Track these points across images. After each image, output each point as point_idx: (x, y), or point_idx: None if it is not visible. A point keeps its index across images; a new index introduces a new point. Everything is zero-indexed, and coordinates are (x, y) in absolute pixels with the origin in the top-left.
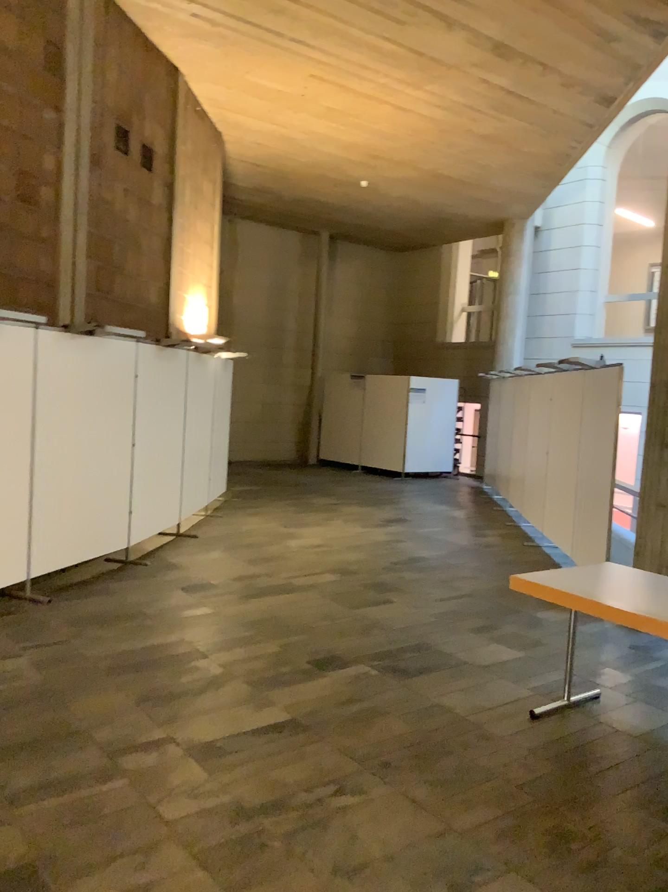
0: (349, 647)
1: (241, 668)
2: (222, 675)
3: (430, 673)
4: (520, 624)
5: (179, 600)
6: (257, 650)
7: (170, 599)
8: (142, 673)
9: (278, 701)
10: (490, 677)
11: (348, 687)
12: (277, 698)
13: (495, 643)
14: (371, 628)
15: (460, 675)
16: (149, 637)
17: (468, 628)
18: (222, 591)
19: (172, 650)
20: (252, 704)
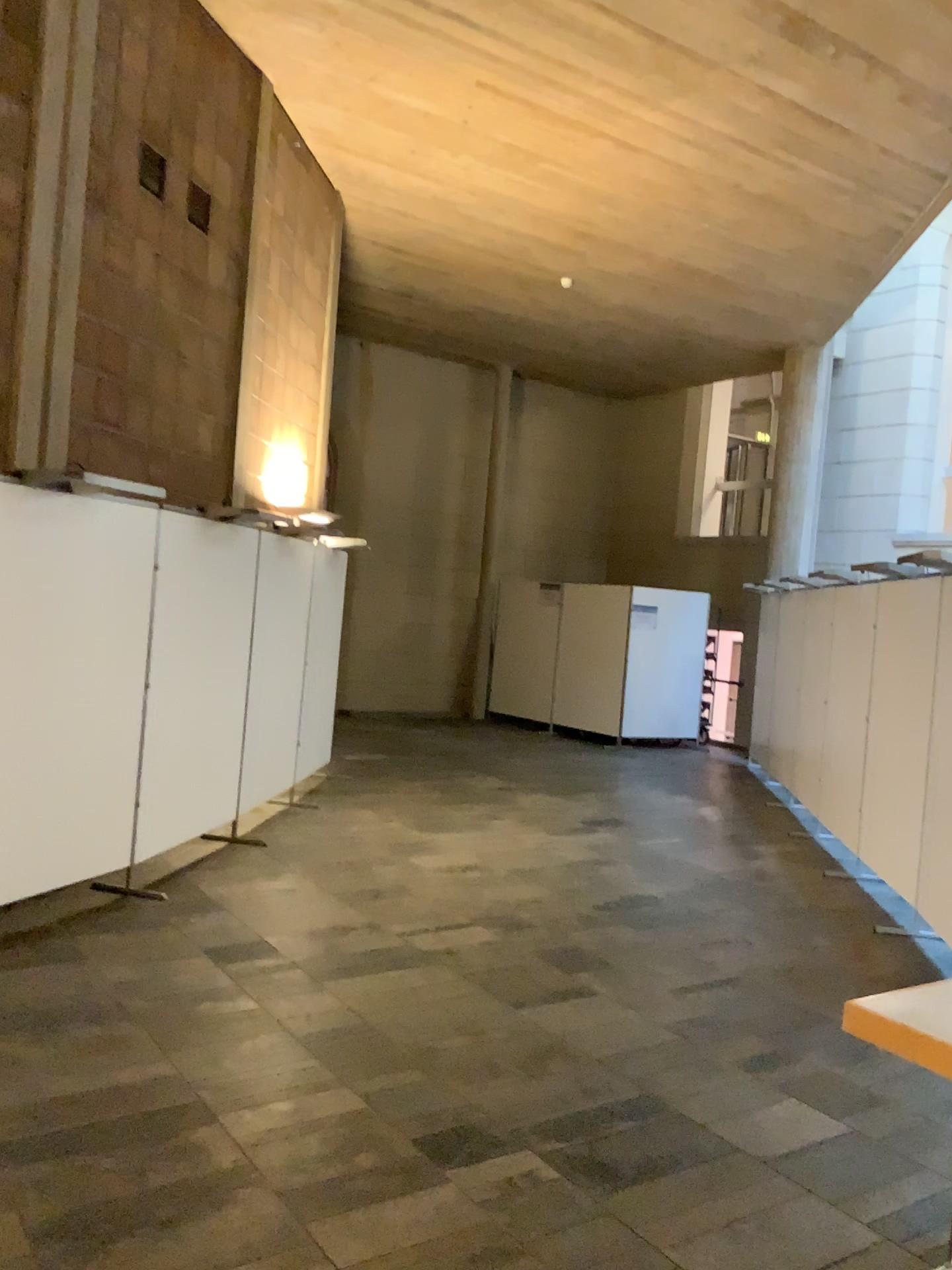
0: (502, 1104)
1: (273, 1156)
2: (231, 1174)
3: (663, 1183)
4: (839, 1059)
5: (192, 982)
6: (316, 1109)
7: (176, 979)
8: (66, 1165)
9: (333, 1258)
10: (790, 1198)
11: (489, 1221)
12: (332, 1248)
13: (792, 1103)
14: (548, 1060)
15: (726, 1189)
16: (110, 1068)
17: (737, 1065)
18: (276, 962)
19: (146, 1104)
20: (276, 1265)
